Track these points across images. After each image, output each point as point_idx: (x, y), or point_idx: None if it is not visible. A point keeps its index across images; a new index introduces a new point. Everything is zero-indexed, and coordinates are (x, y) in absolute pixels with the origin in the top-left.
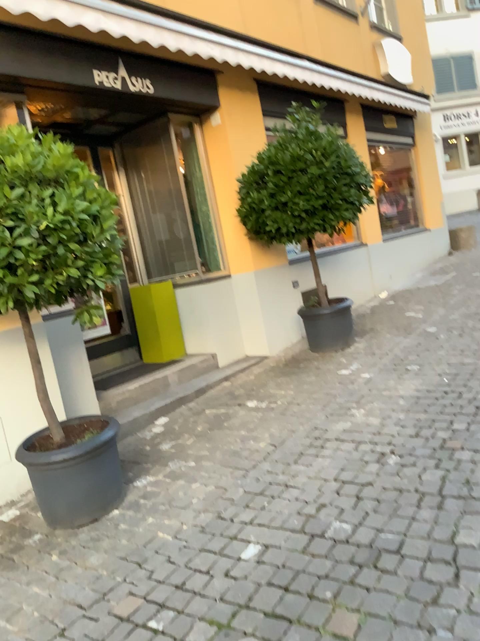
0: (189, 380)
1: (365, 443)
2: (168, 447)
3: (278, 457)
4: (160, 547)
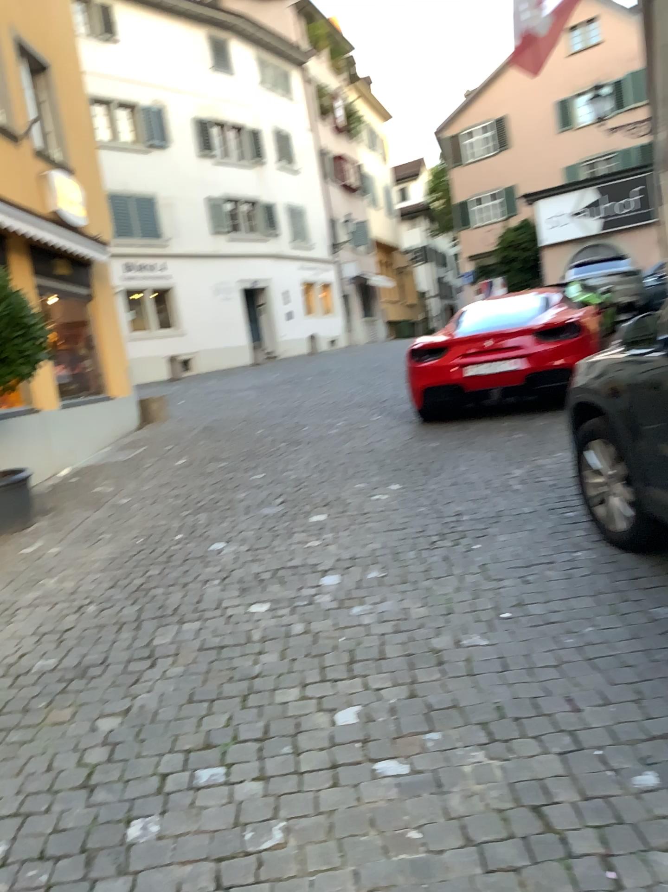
0: None
1: (61, 602)
2: None
3: None
4: None
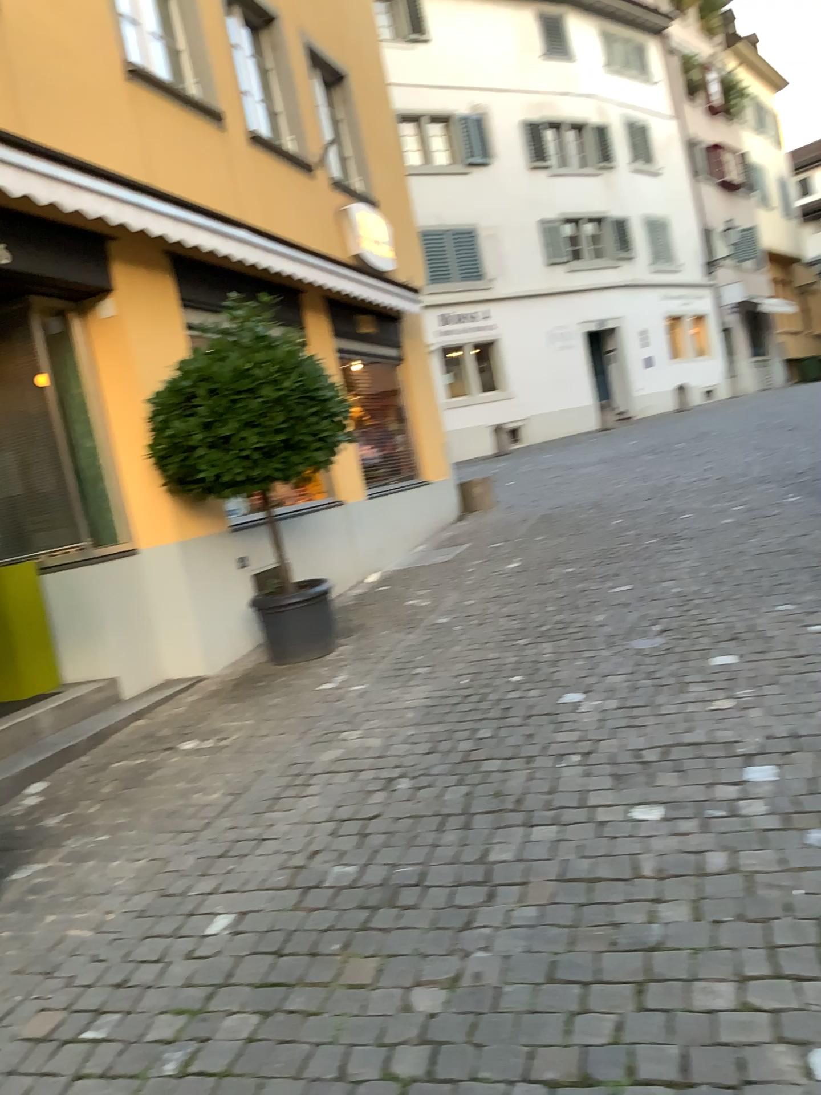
0: (76, 723)
1: (365, 771)
2: (58, 822)
3: (241, 807)
4: (75, 949)
